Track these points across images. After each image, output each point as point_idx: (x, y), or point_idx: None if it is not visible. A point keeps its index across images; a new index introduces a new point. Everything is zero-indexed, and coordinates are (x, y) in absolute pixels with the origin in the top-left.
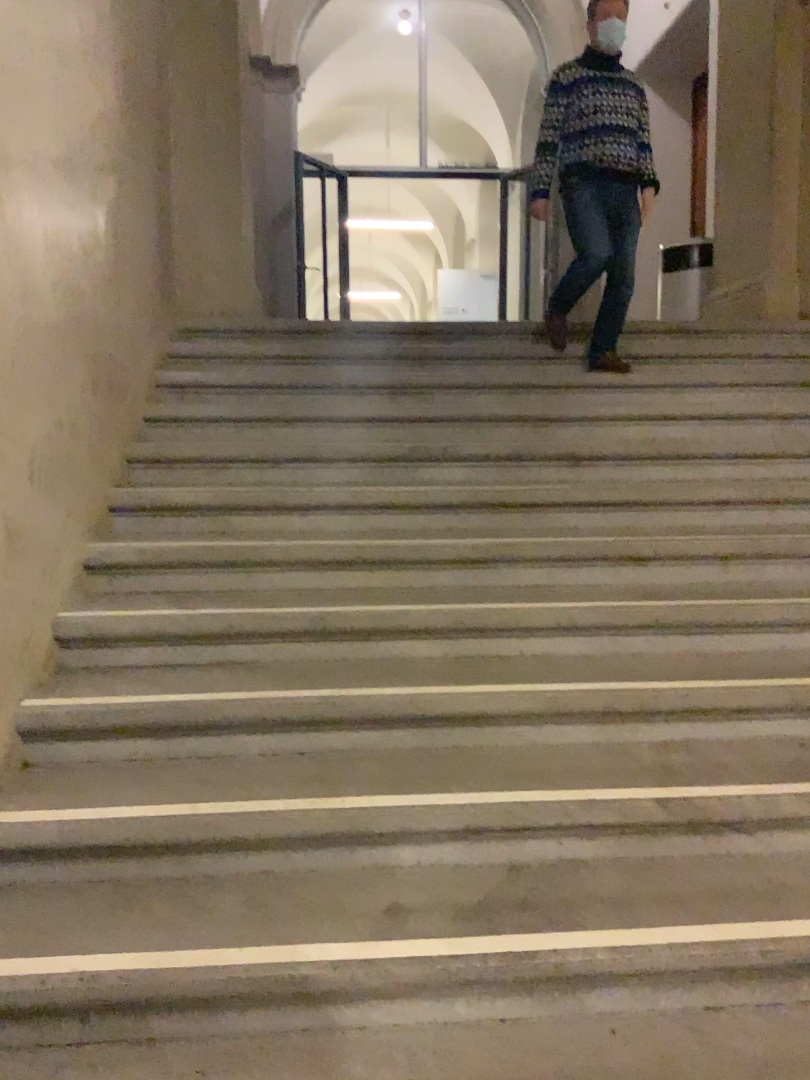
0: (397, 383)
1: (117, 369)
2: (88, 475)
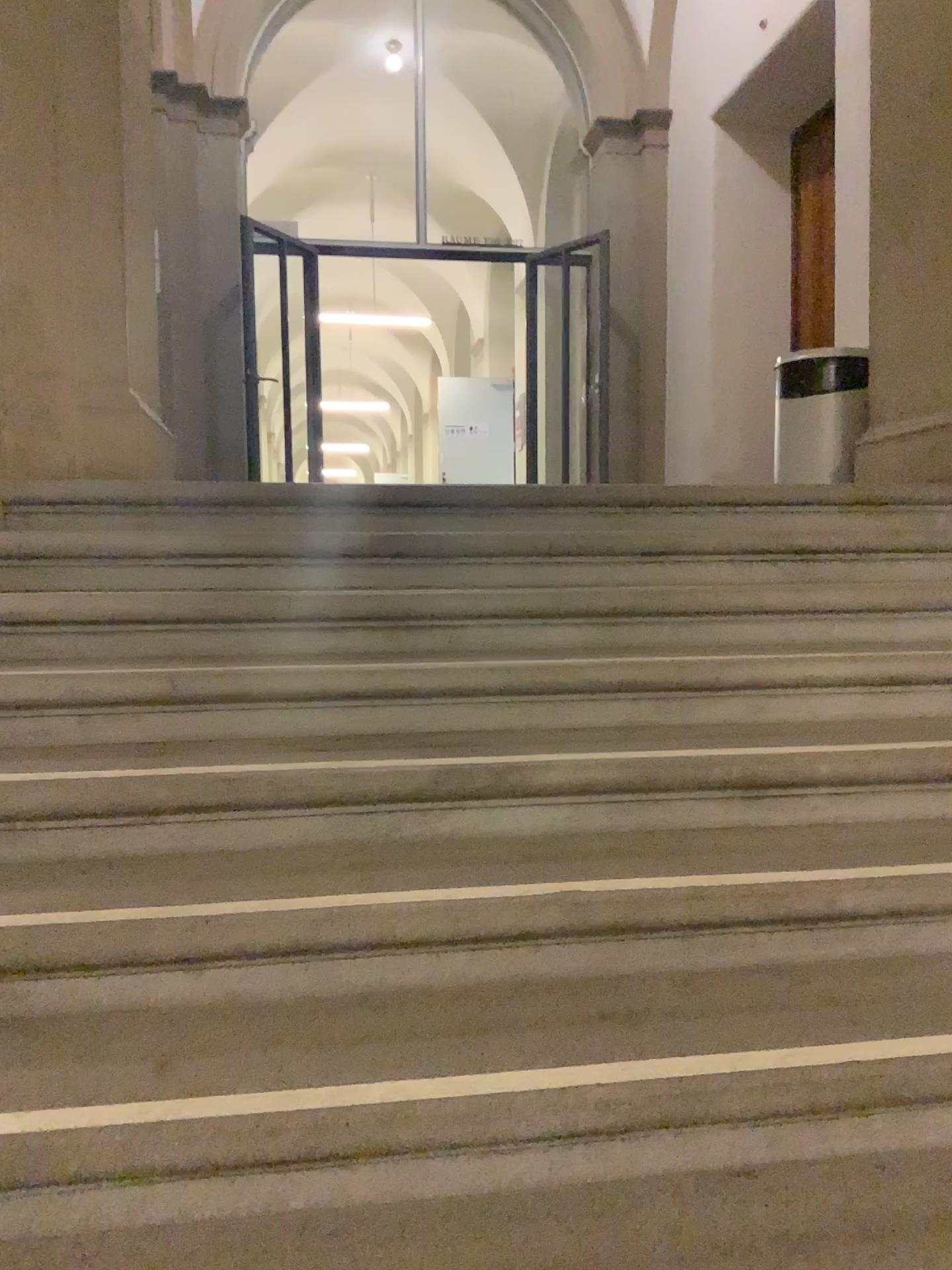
0: (396, 613)
1: None
2: None
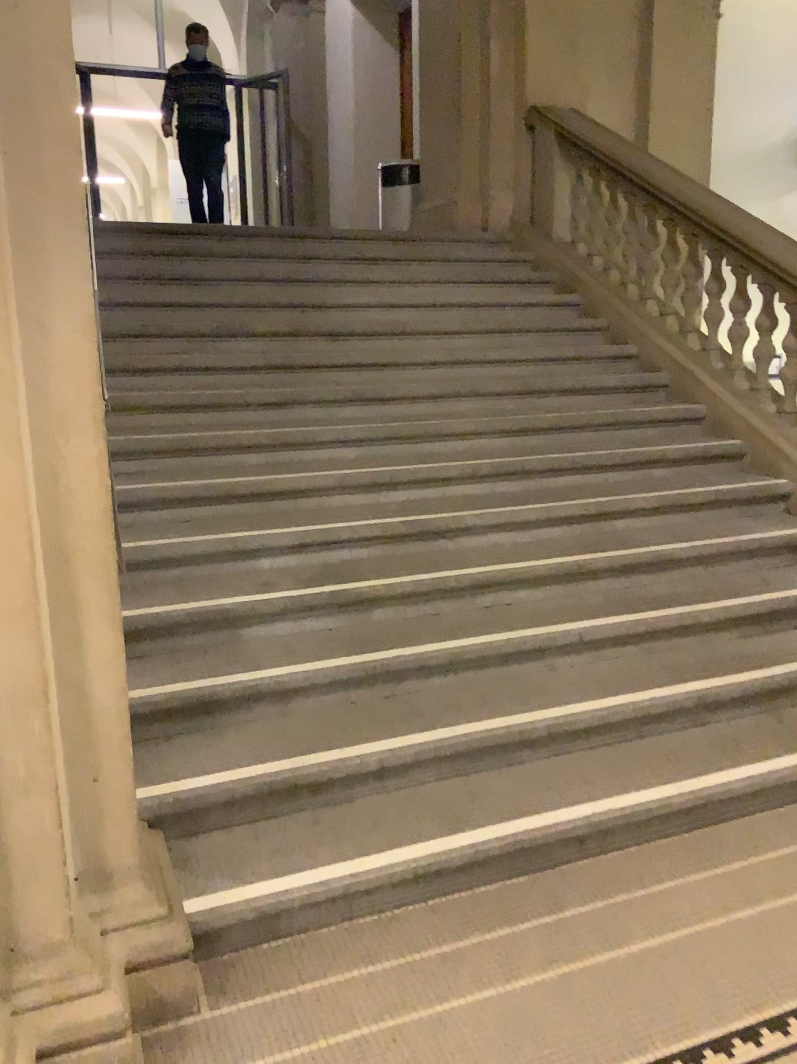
0: (194, 278)
1: None
2: None
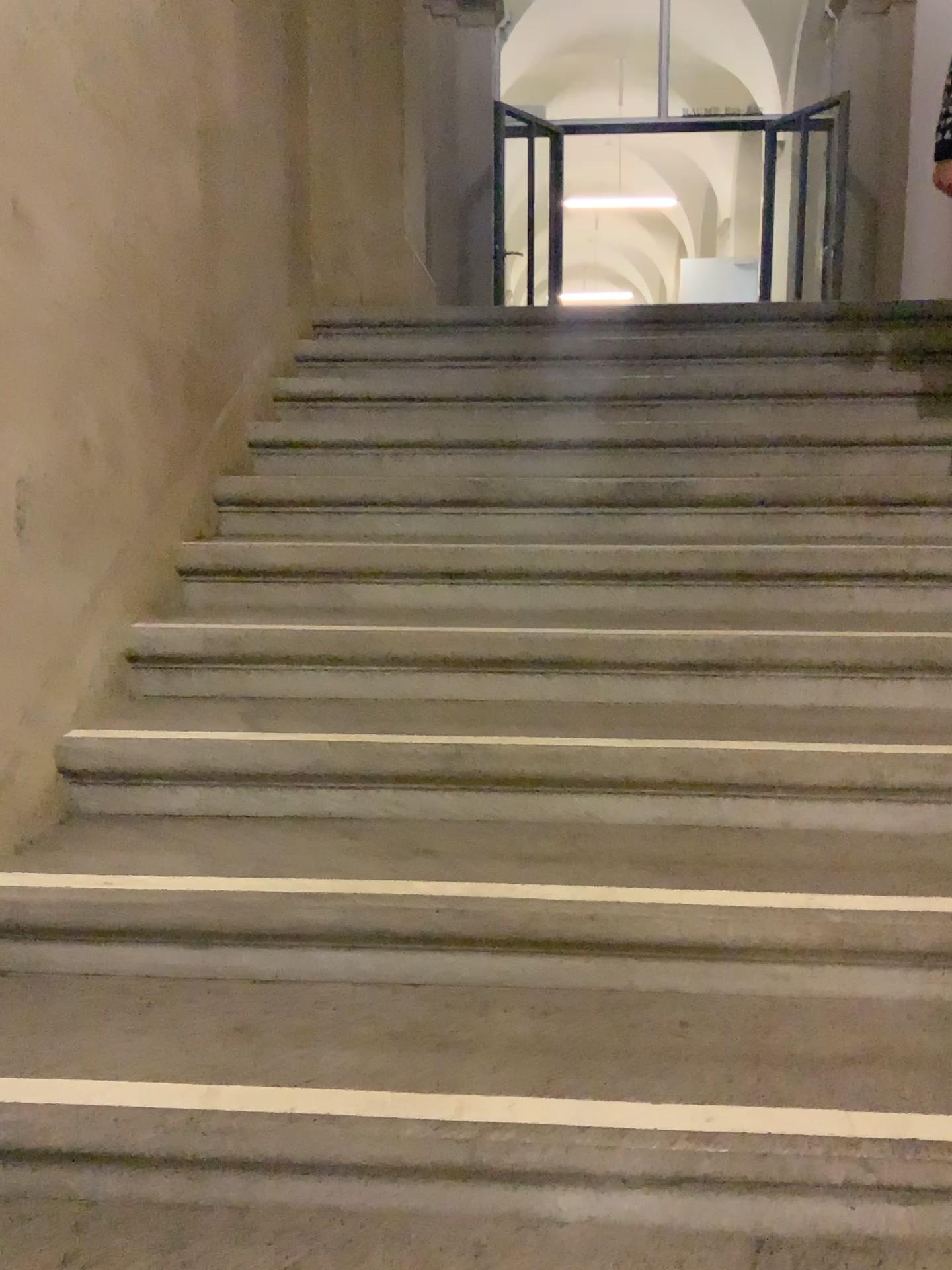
0: (609, 394)
1: (197, 369)
2: (134, 523)
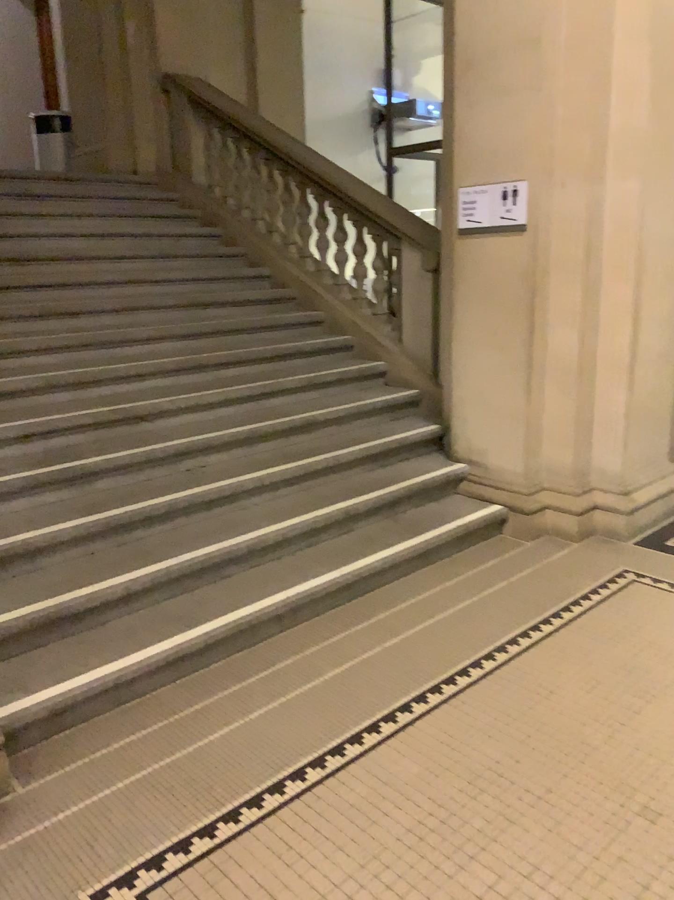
0: None
1: None
2: None
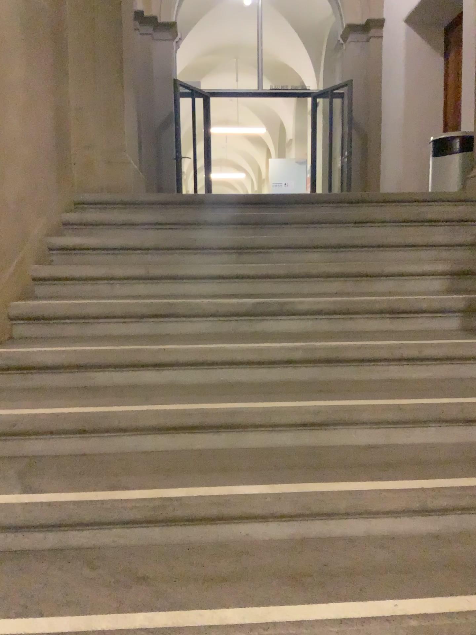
0: (242, 245)
1: None
2: None
